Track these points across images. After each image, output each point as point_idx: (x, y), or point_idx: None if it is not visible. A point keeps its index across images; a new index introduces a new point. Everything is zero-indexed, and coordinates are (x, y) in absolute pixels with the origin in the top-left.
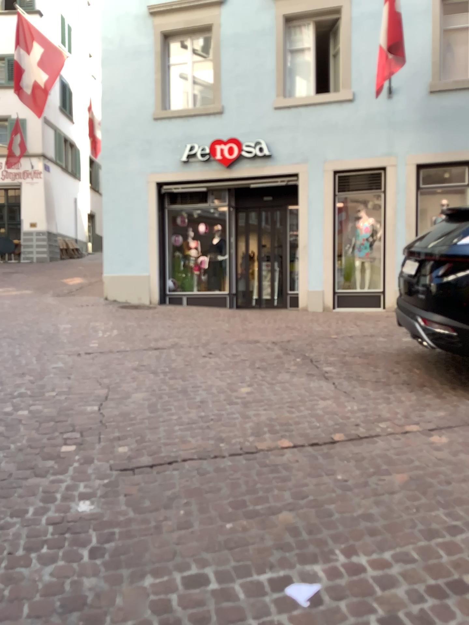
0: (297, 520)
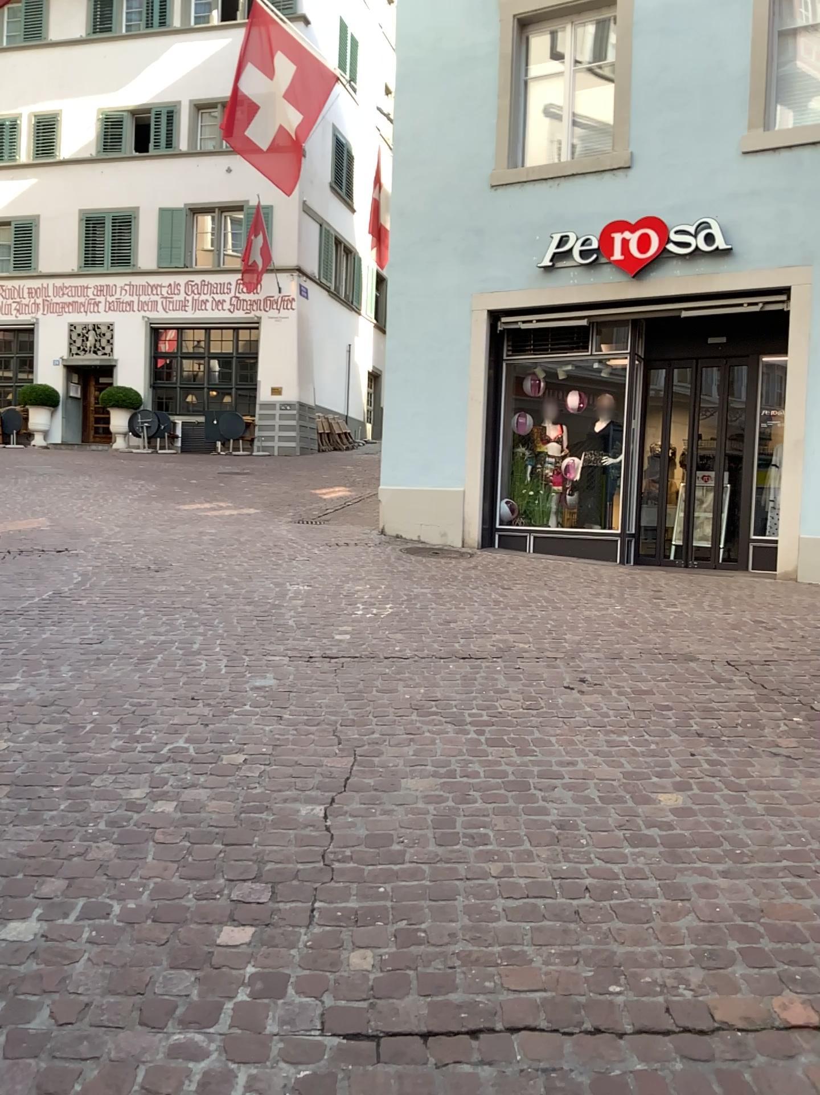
0: None
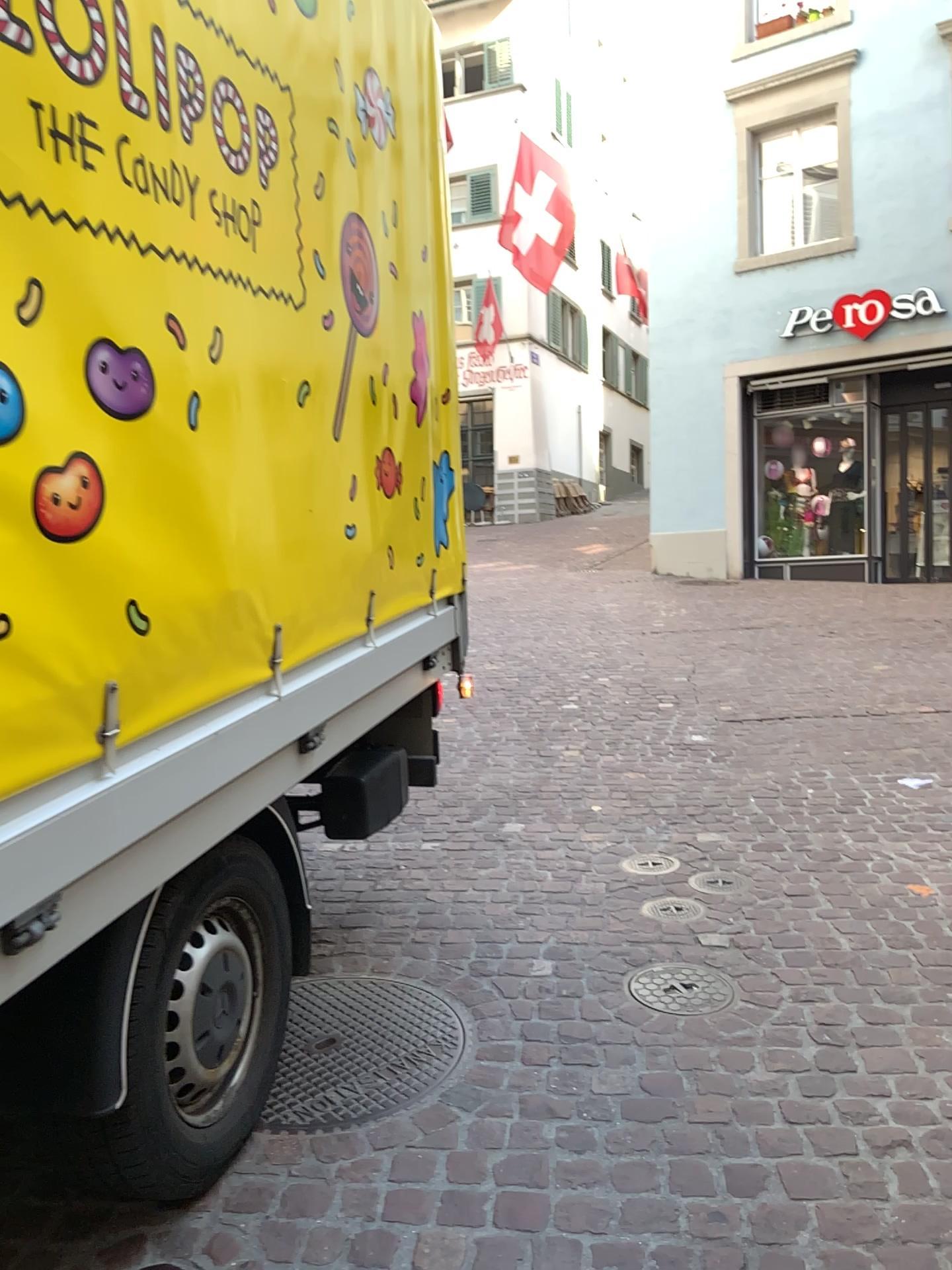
0: (920, 750)
